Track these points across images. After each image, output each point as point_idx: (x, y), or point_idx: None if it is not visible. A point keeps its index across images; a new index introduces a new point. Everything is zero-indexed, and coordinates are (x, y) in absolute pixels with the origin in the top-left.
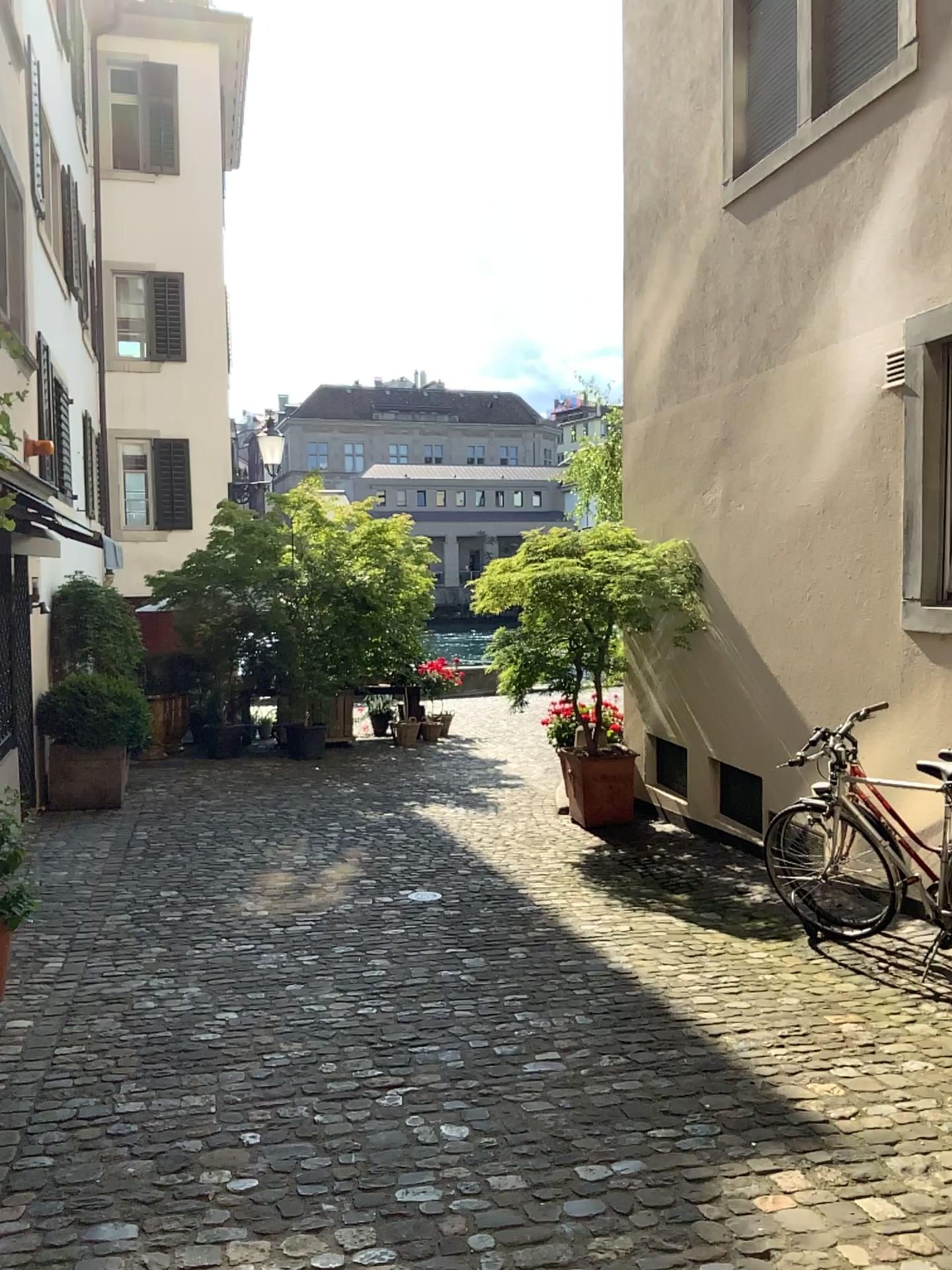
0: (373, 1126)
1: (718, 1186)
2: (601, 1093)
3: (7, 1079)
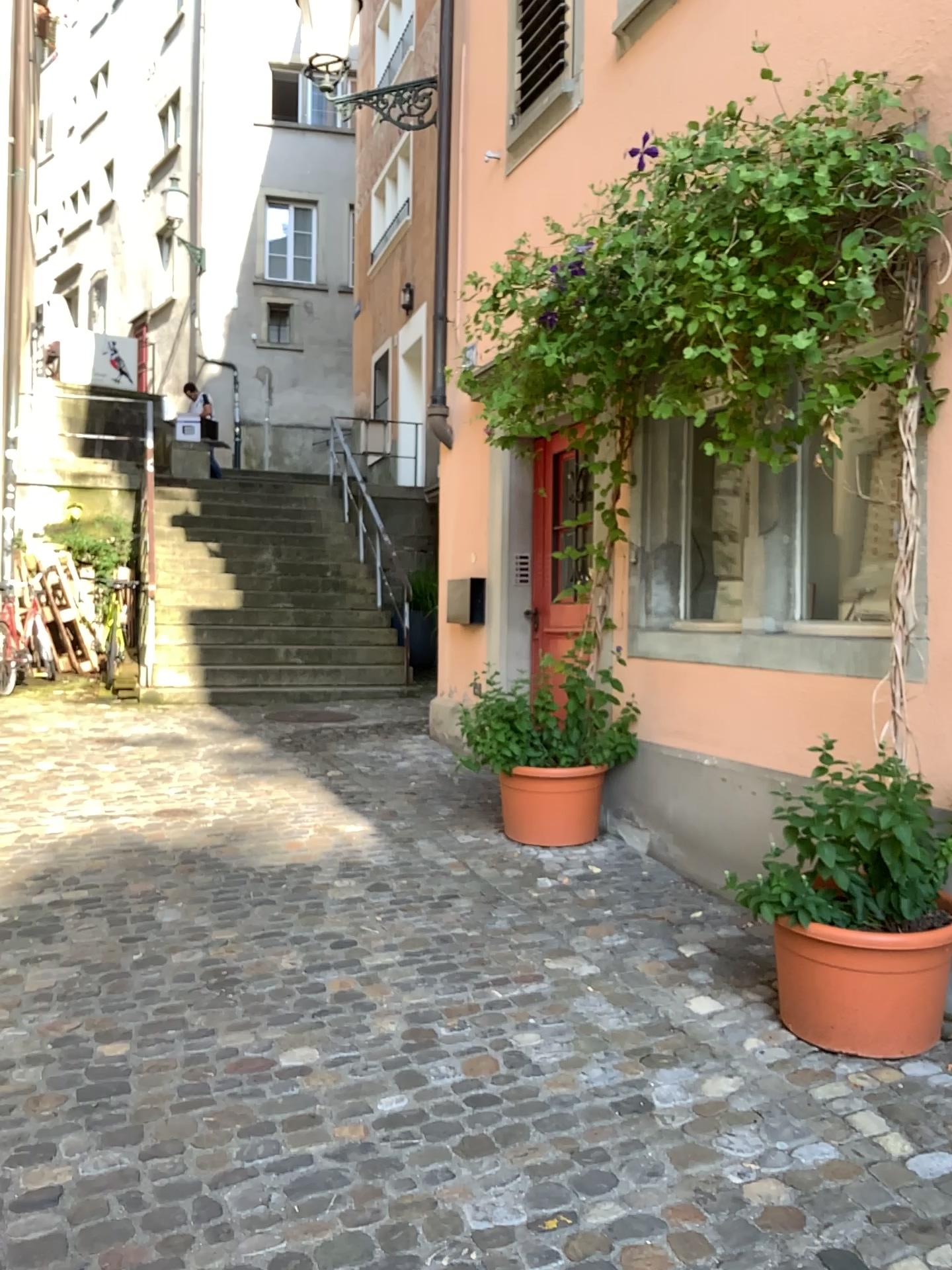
0: (239, 899)
1: (1, 879)
2: (24, 933)
3: (583, 922)
